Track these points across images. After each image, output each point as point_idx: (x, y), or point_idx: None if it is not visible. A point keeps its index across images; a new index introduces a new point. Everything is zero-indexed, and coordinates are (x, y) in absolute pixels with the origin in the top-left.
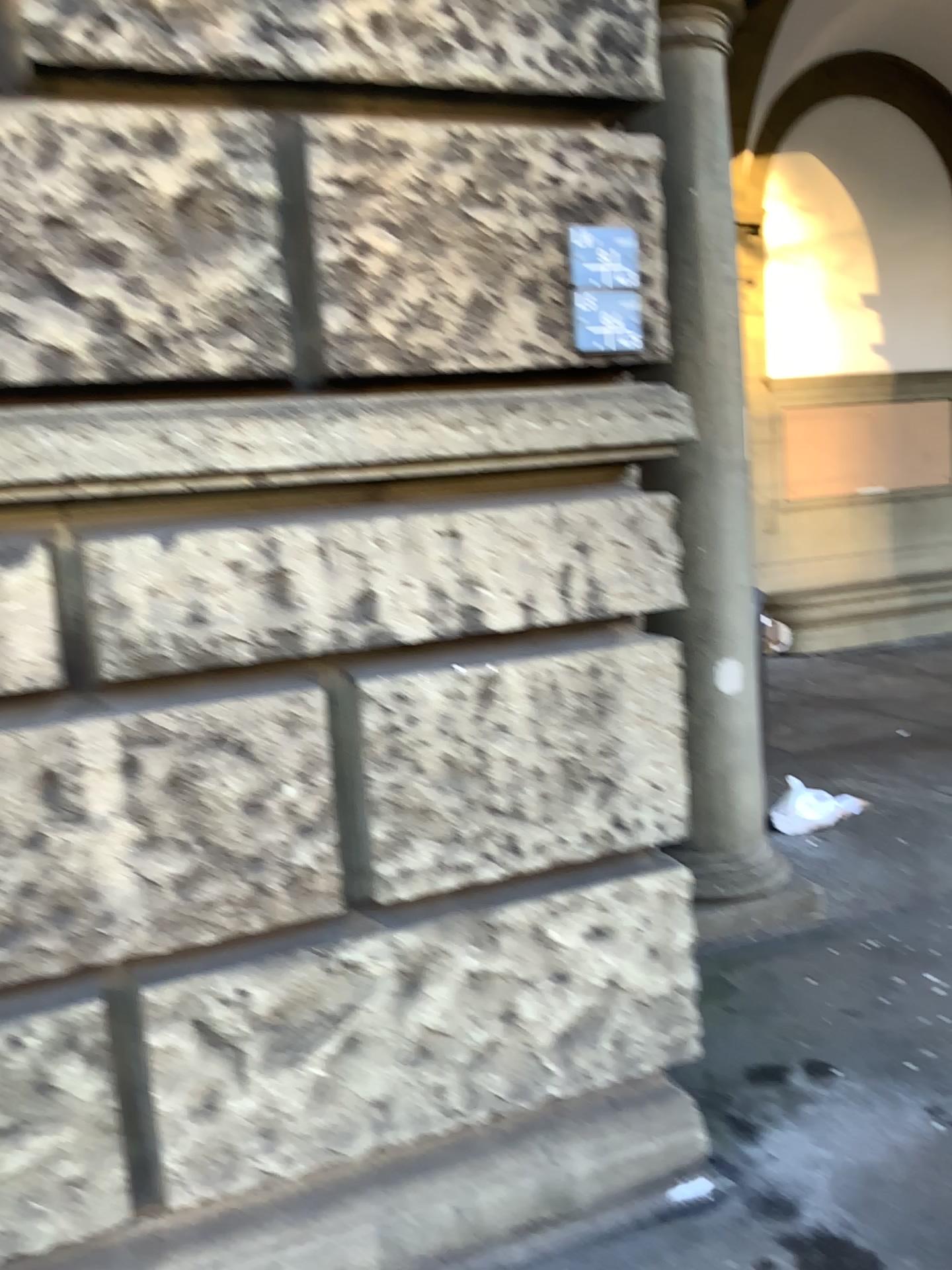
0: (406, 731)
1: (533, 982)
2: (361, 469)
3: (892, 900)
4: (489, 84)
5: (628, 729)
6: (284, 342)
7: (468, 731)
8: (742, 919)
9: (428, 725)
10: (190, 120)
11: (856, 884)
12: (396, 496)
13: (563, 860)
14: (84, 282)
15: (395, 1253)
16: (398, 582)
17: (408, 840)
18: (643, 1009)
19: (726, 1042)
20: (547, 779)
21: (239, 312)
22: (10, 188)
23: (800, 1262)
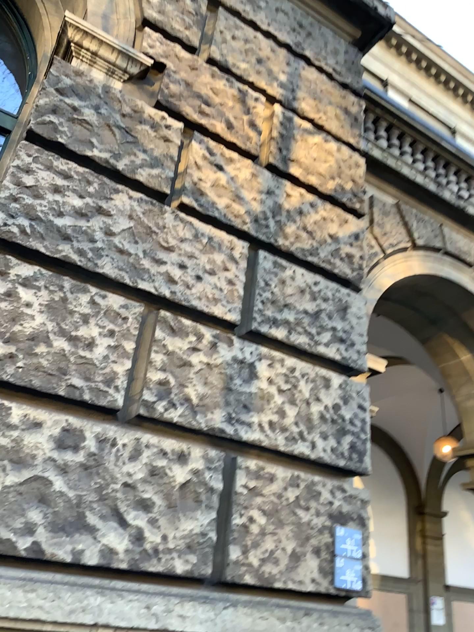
0: None
1: None
2: None
3: None
4: (309, 457)
5: None
6: (209, 561)
7: None
8: None
9: None
10: (193, 450)
11: None
12: None
13: None
14: (131, 516)
15: None
16: None
17: None
18: None
19: None
20: None
21: (193, 542)
22: (113, 466)
23: None
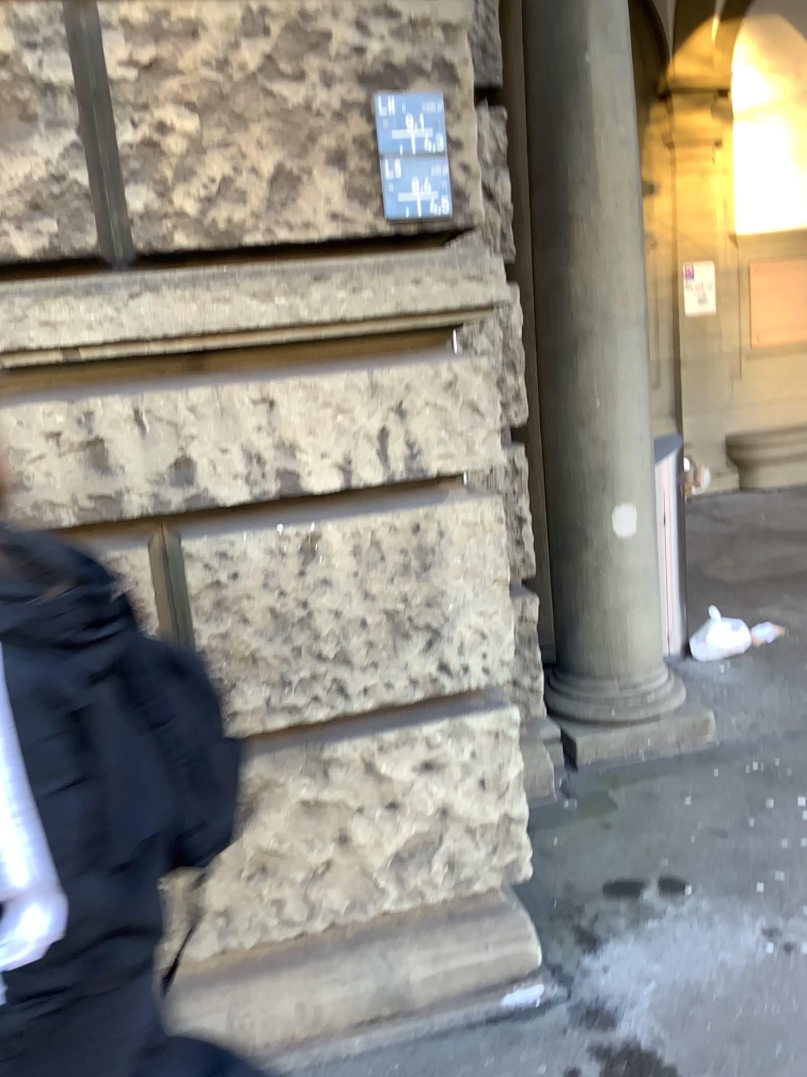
0: (230, 584)
1: (365, 809)
2: (173, 343)
3: (788, 727)
4: None
5: (452, 582)
6: (92, 225)
7: (291, 584)
8: (638, 741)
9: (251, 579)
10: None
11: (758, 711)
12: (214, 367)
13: (391, 701)
14: None
15: (240, 1037)
16: (214, 448)
17: (237, 682)
18: (473, 836)
19: (593, 857)
20: (372, 628)
21: (45, 198)
22: None
23: (605, 1072)
